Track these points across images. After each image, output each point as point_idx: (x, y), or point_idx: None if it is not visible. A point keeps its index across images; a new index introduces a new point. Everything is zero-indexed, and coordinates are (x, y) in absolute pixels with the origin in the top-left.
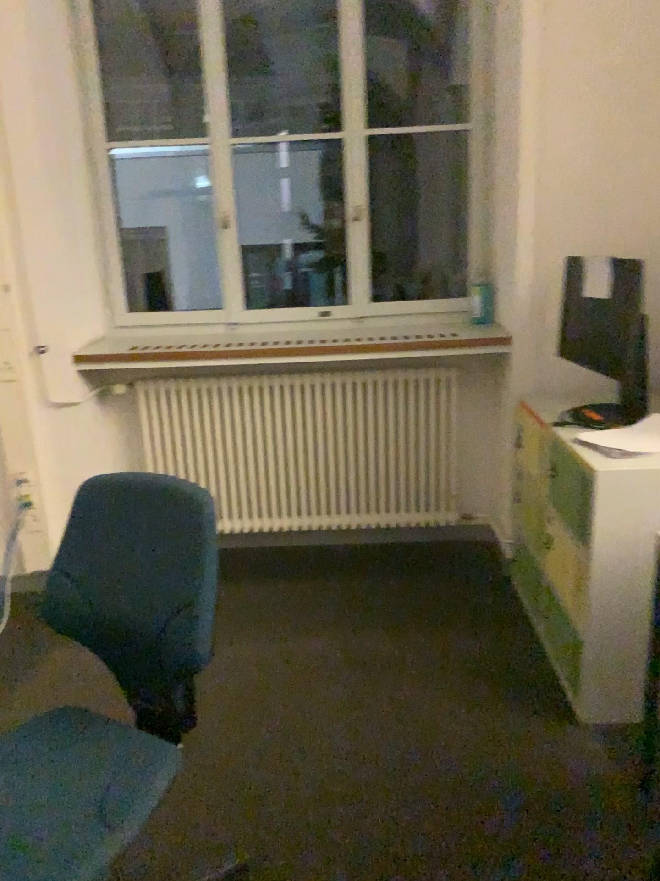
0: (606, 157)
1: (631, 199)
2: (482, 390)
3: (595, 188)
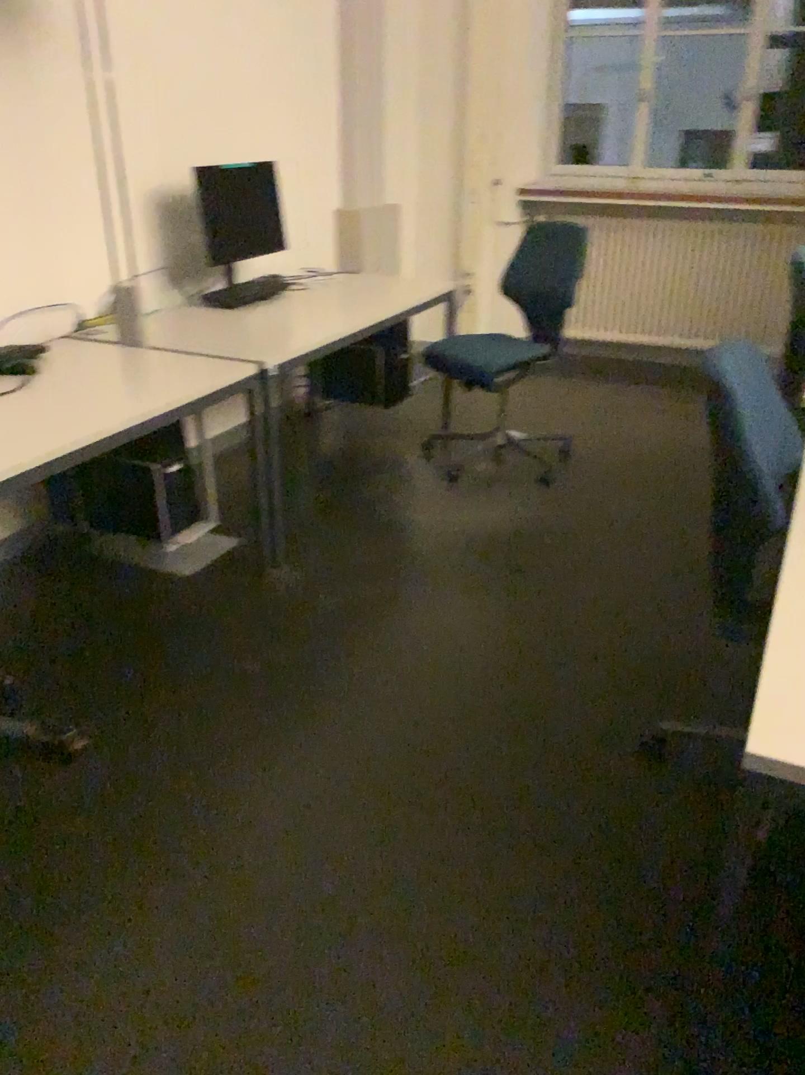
0: None
1: None
2: None
3: None
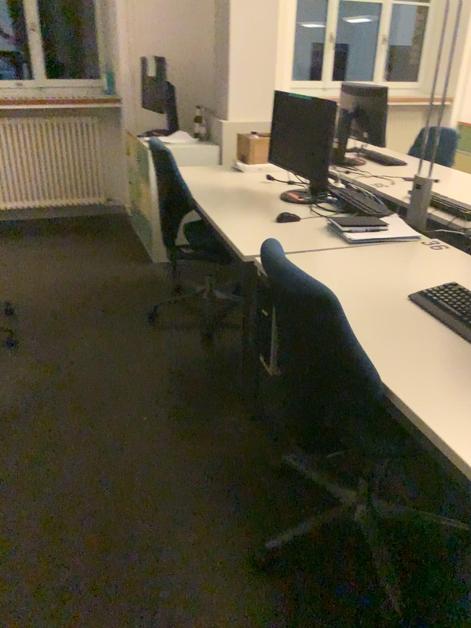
0: (158, 7)
1: (171, 30)
2: (111, 129)
3: (154, 23)
